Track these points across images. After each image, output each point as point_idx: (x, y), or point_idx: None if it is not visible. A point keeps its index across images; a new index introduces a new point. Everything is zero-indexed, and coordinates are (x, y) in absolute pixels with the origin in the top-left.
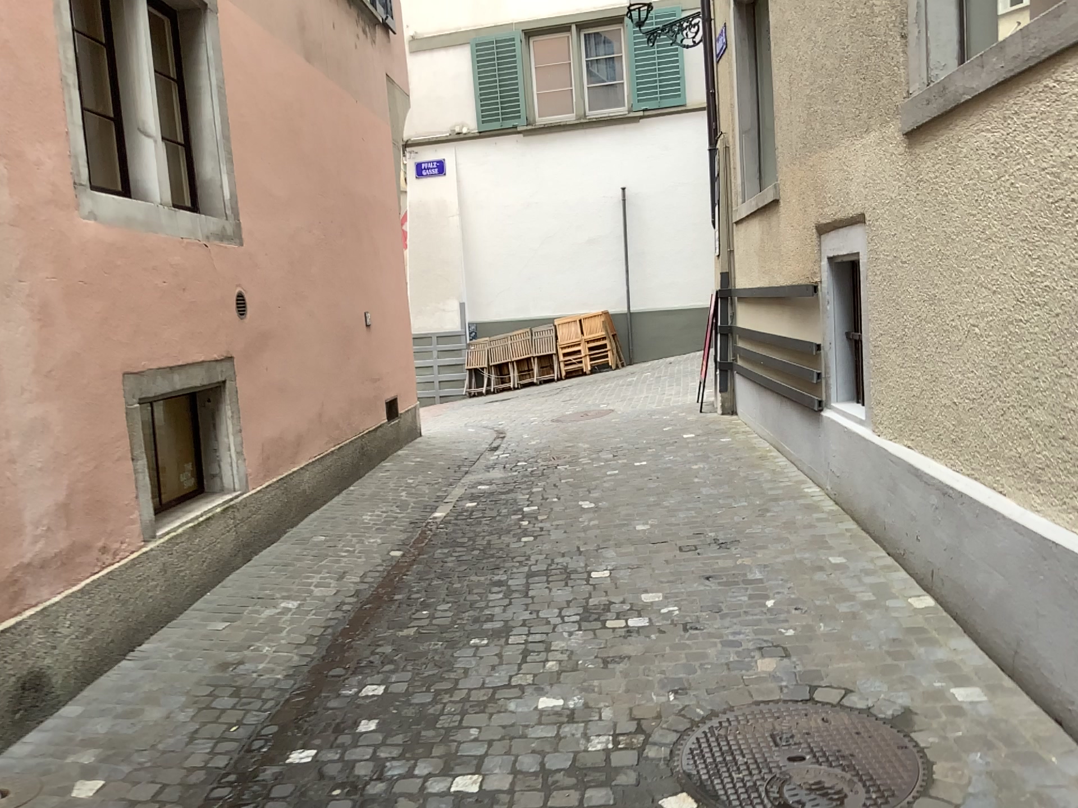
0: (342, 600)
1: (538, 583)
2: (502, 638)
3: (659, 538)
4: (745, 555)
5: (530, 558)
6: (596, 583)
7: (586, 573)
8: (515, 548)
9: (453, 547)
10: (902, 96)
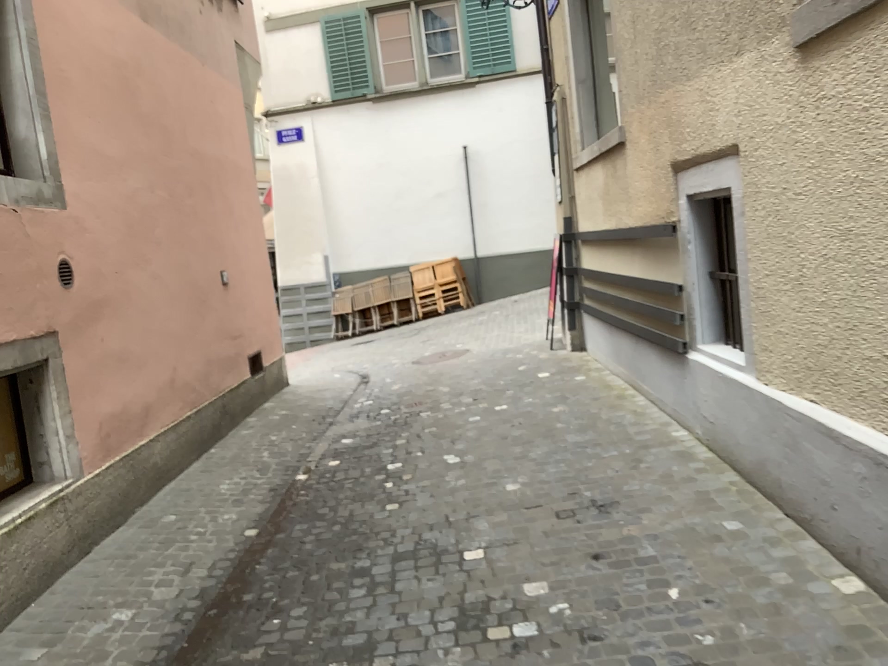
0: (185, 605)
1: (405, 571)
2: (367, 661)
3: (533, 502)
4: (629, 521)
5: (395, 533)
6: (470, 569)
7: (458, 554)
8: (380, 520)
9: (314, 519)
10: (795, 1)
